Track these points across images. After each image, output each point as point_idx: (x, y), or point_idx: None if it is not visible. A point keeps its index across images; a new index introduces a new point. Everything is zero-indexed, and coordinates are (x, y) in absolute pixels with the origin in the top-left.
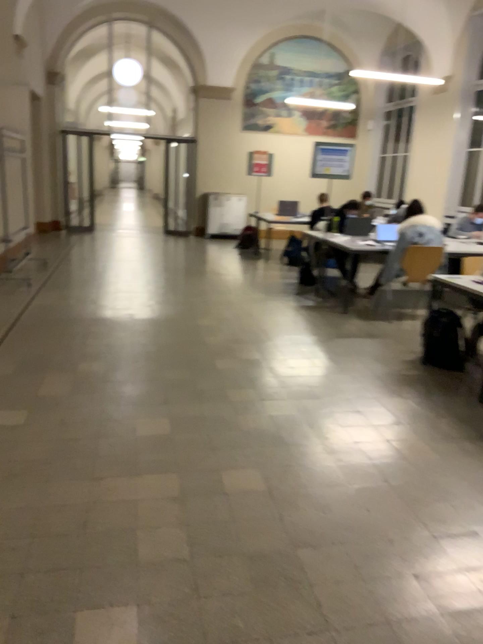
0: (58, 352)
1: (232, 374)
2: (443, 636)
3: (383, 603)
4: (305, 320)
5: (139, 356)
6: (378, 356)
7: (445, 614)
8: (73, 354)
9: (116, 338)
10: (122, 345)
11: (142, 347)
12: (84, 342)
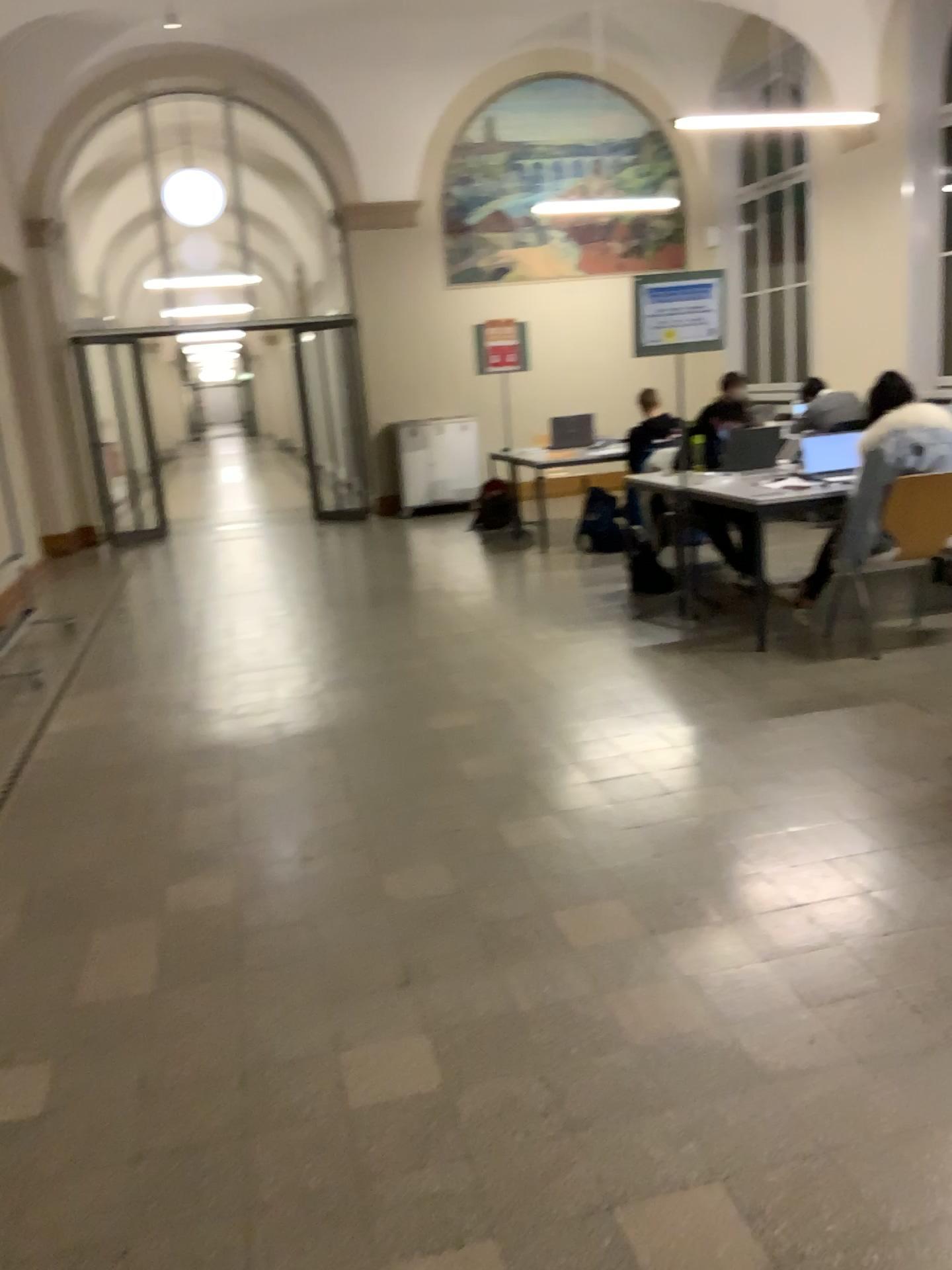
0: (119, 862)
1: (562, 865)
2: None
3: None
4: (684, 684)
5: (319, 845)
6: (892, 754)
7: None
8: (157, 863)
9: (256, 802)
10: (273, 819)
11: (323, 817)
12: (181, 822)
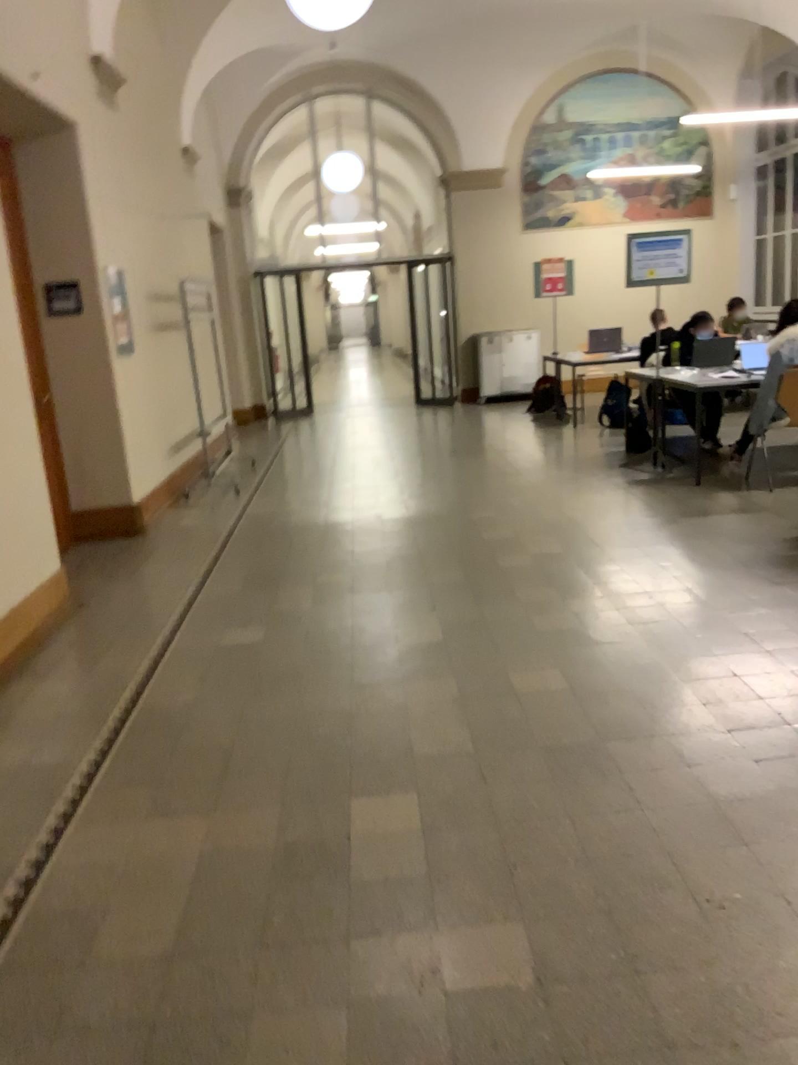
0: (290, 563)
1: (526, 570)
2: (788, 809)
3: (716, 782)
4: (633, 498)
5: (397, 560)
6: (743, 534)
7: (794, 790)
8: (311, 564)
9: (364, 542)
10: (373, 549)
11: (400, 548)
12: (323, 549)
